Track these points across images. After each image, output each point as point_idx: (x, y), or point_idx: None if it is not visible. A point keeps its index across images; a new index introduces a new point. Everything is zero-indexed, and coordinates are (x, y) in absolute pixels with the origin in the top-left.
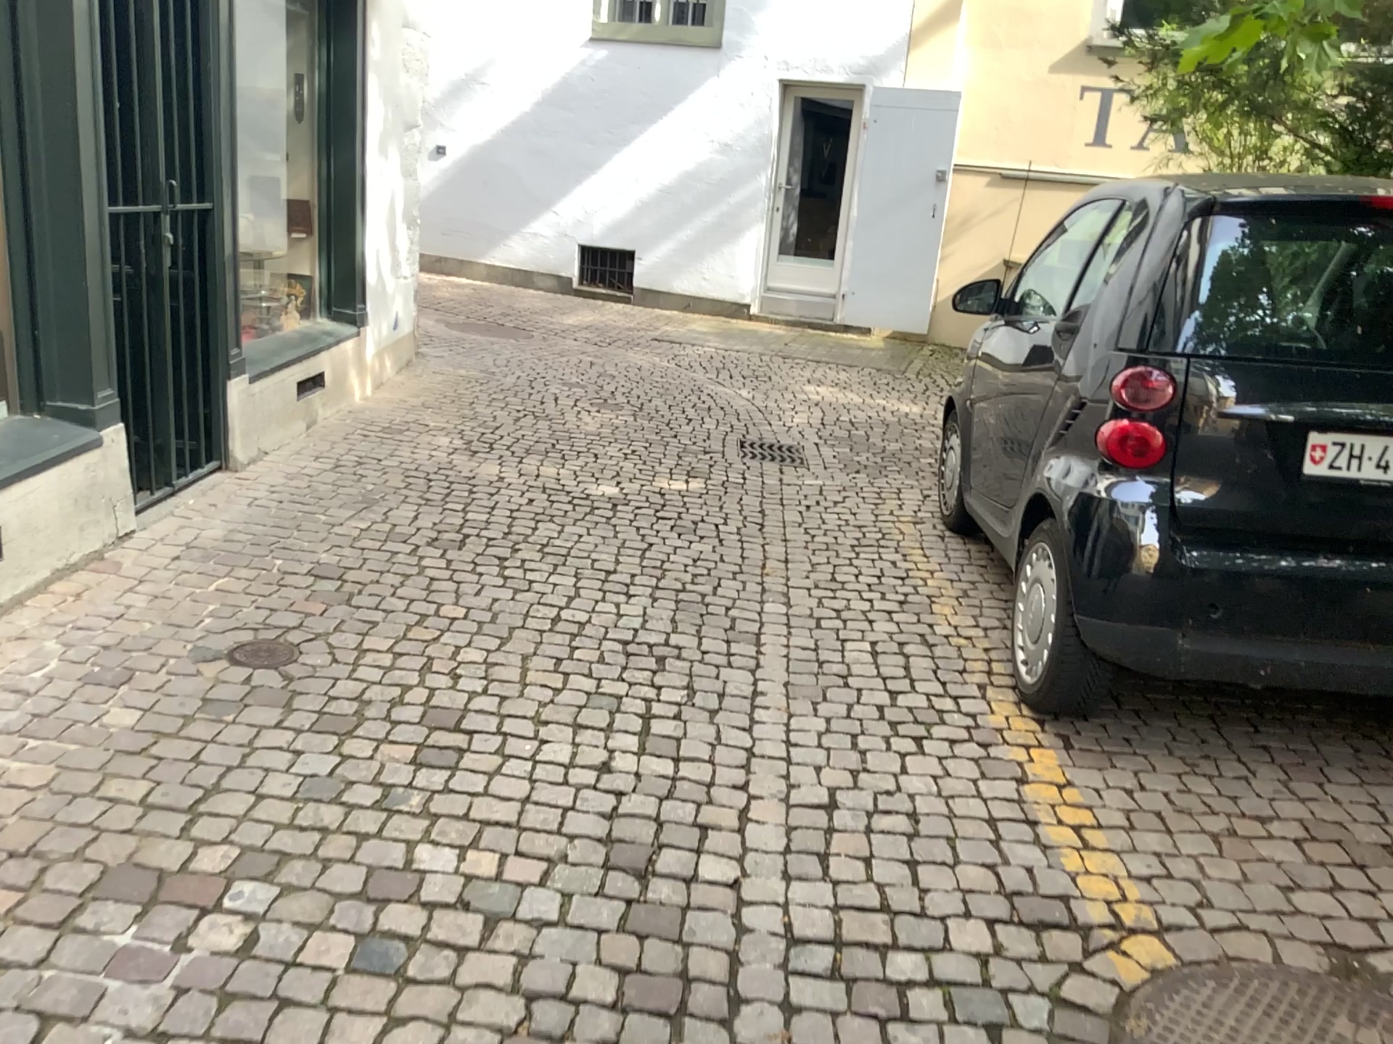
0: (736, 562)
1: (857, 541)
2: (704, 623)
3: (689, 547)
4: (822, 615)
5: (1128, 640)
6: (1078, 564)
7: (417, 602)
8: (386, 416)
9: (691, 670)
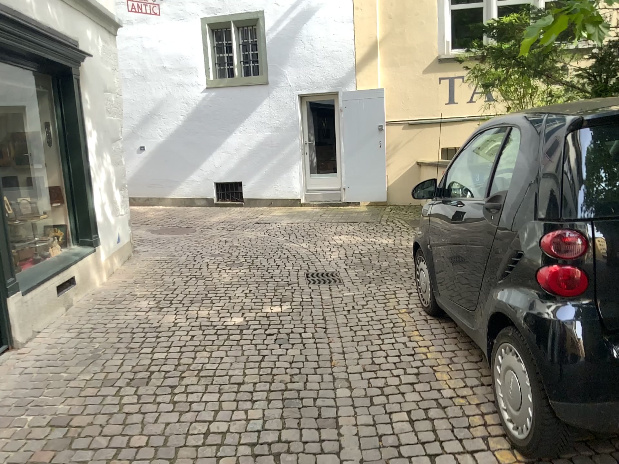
0: (315, 360)
1: (379, 331)
2: (302, 415)
3: (286, 354)
4: (372, 394)
5: (591, 417)
6: (544, 366)
7: (117, 436)
8: (114, 293)
9: (297, 462)
